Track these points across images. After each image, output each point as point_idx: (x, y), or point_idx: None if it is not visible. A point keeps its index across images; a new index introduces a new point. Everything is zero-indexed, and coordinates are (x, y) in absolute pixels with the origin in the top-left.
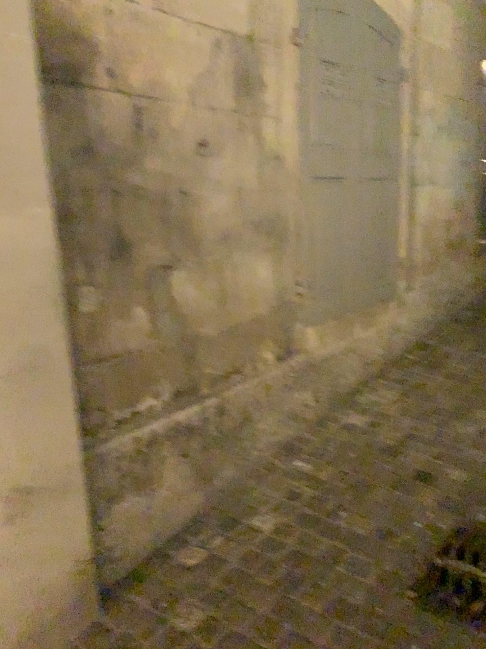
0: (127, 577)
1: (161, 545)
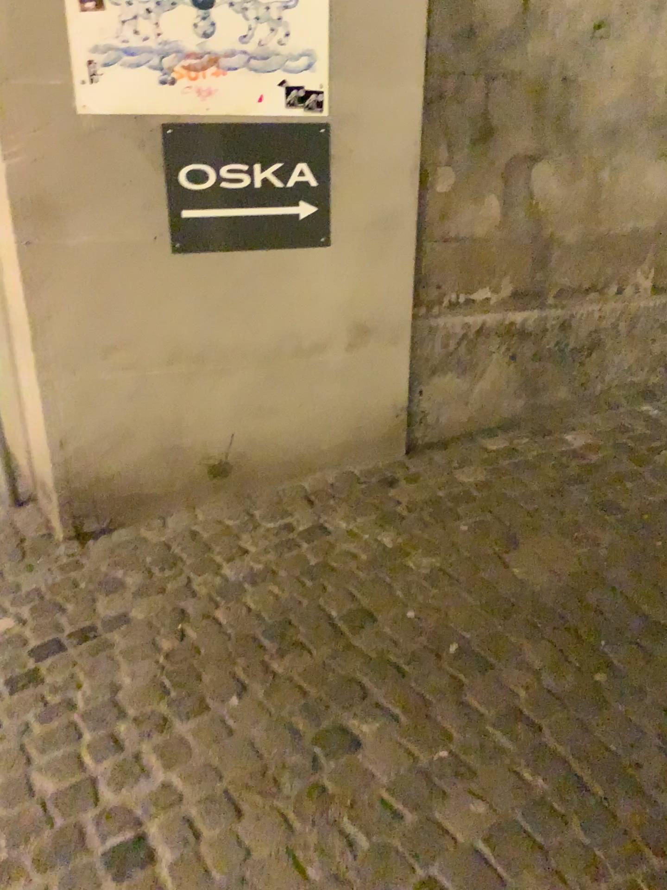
0: (435, 441)
1: (472, 429)
